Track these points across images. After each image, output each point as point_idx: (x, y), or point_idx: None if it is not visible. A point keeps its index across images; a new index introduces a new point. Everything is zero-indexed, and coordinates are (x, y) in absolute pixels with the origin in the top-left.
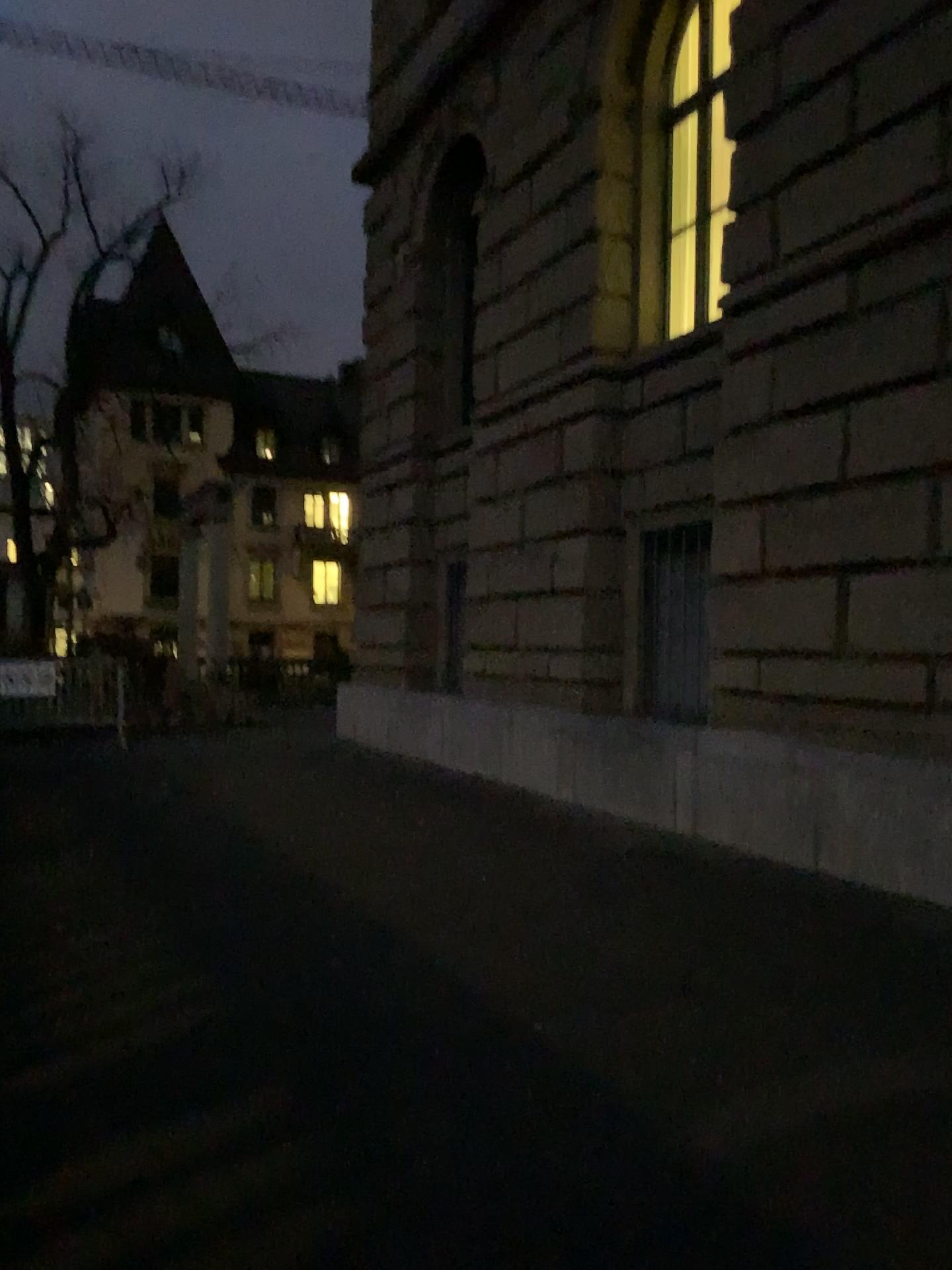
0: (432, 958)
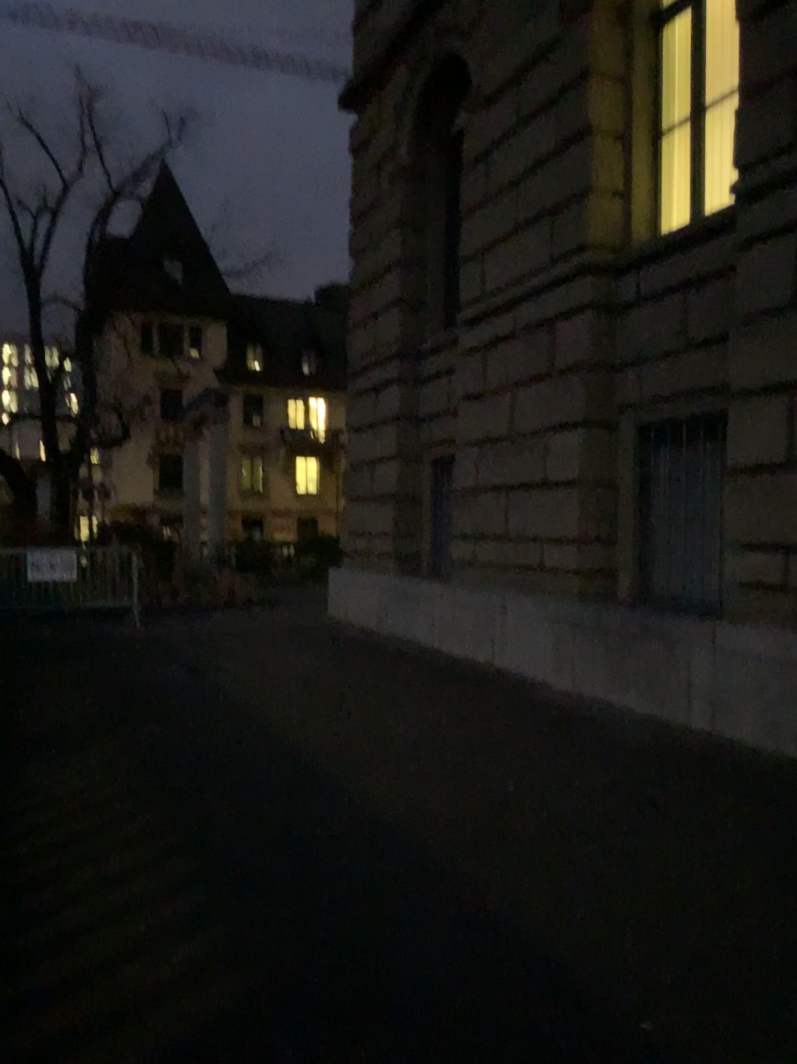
0: (485, 905)
